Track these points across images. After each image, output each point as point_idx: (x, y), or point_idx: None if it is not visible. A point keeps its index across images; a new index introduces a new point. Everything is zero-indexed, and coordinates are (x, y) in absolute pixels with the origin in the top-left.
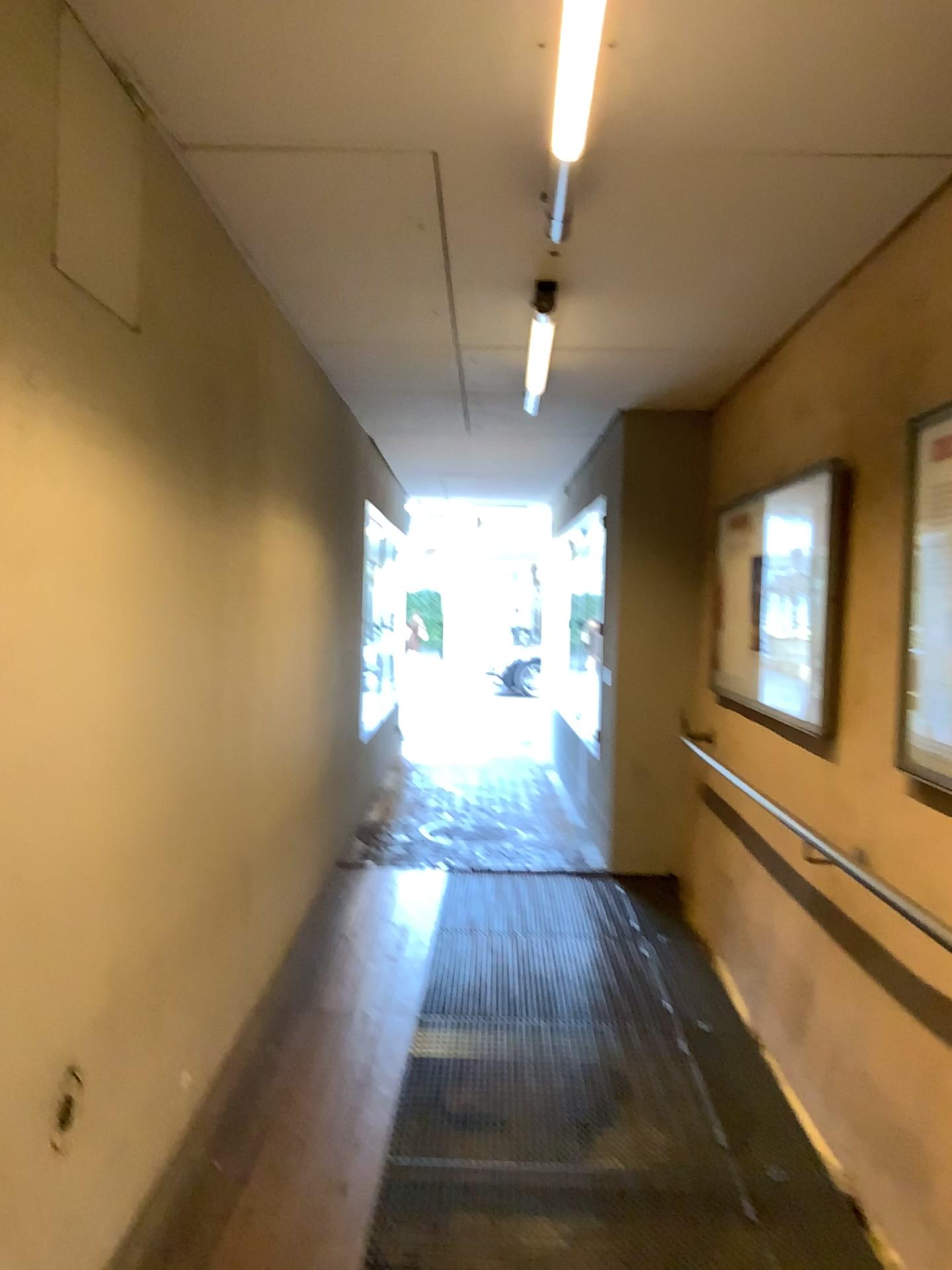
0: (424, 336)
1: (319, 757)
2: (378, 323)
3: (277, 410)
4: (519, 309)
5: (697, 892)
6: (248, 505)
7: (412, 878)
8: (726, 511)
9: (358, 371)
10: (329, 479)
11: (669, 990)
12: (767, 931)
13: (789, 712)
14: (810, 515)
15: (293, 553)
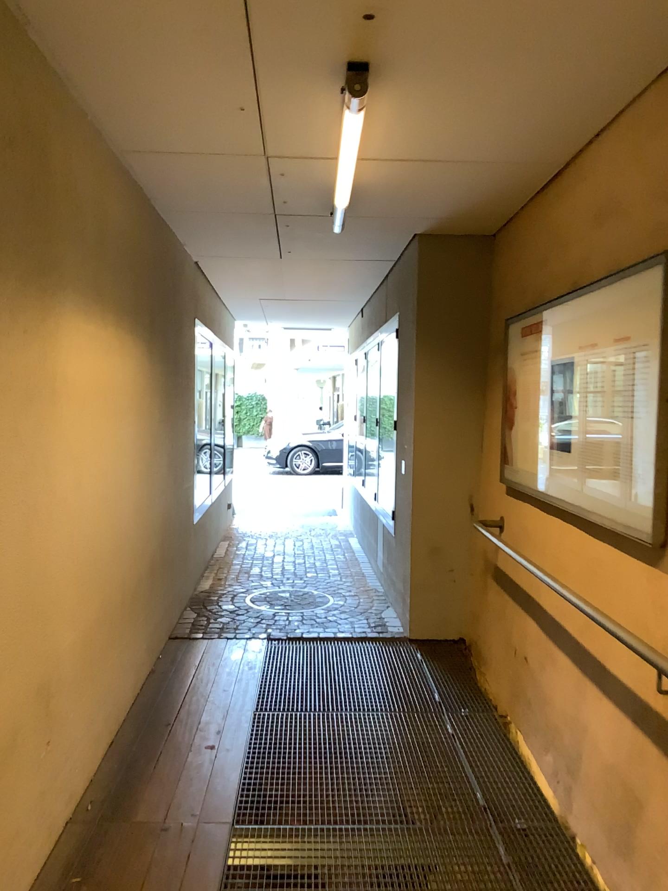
0: (233, 140)
1: (145, 548)
2: (184, 122)
3: (82, 211)
4: (328, 102)
5: (488, 662)
6: (37, 302)
7: (234, 651)
8: (516, 320)
9: (173, 185)
10: (152, 293)
11: (476, 775)
12: (574, 723)
13: (599, 512)
14: (631, 313)
15: (108, 358)
